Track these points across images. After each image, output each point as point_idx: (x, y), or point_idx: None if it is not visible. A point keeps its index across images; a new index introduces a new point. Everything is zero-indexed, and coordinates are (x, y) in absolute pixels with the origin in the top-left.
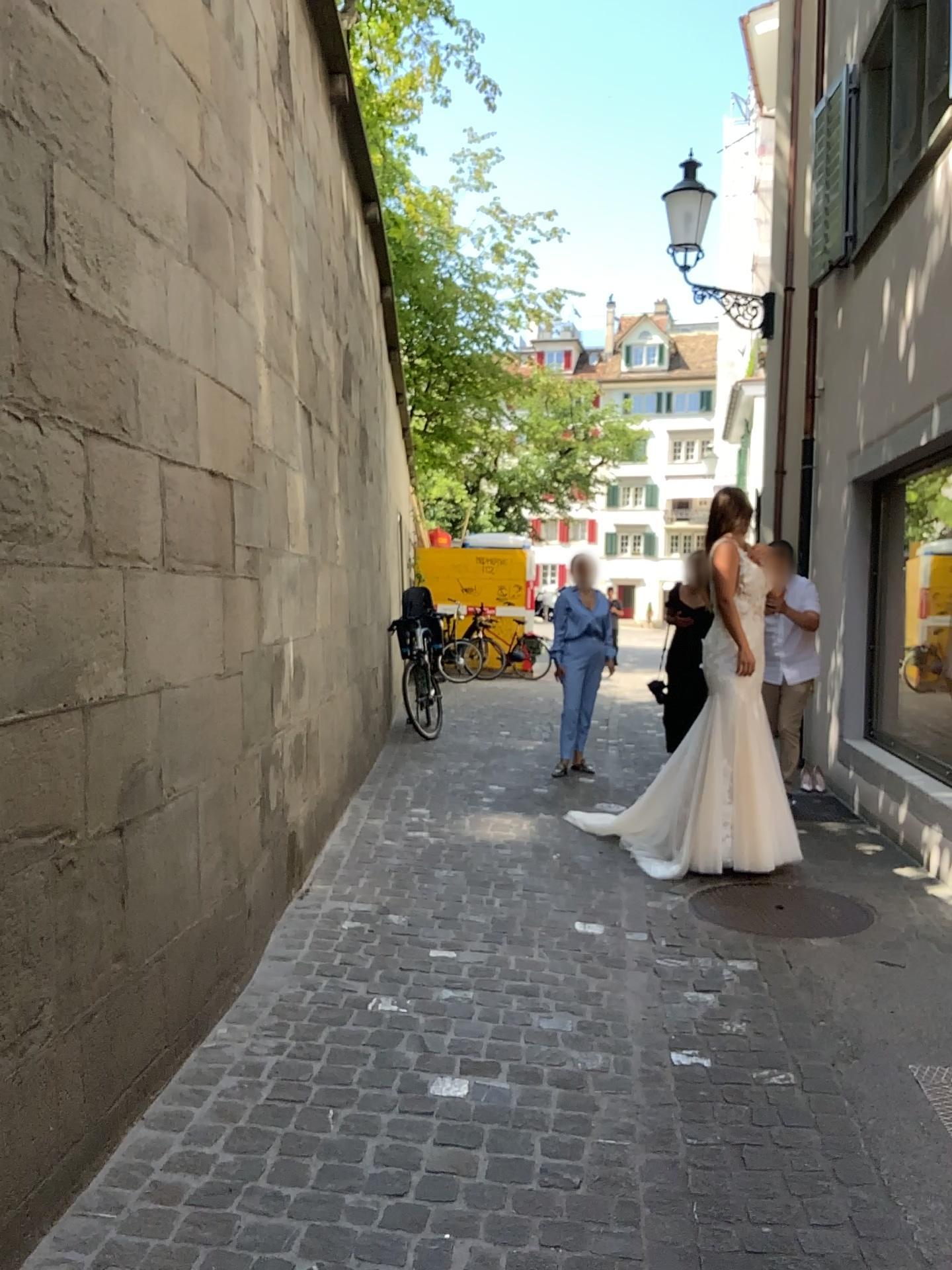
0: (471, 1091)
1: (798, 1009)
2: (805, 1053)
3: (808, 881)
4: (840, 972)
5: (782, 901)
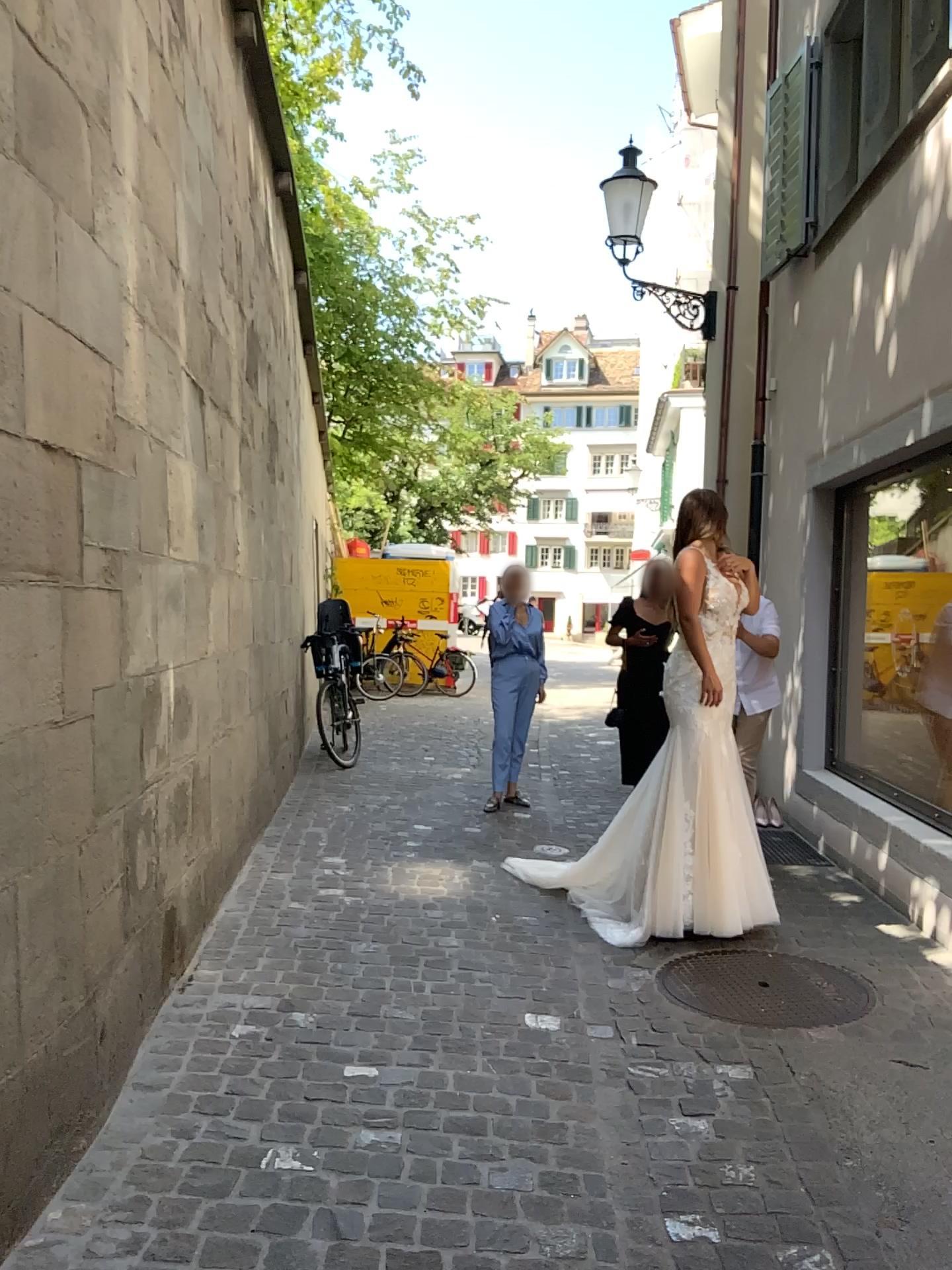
0: None
1: (816, 1143)
2: (841, 1219)
3: (789, 947)
4: (855, 1080)
5: (765, 976)
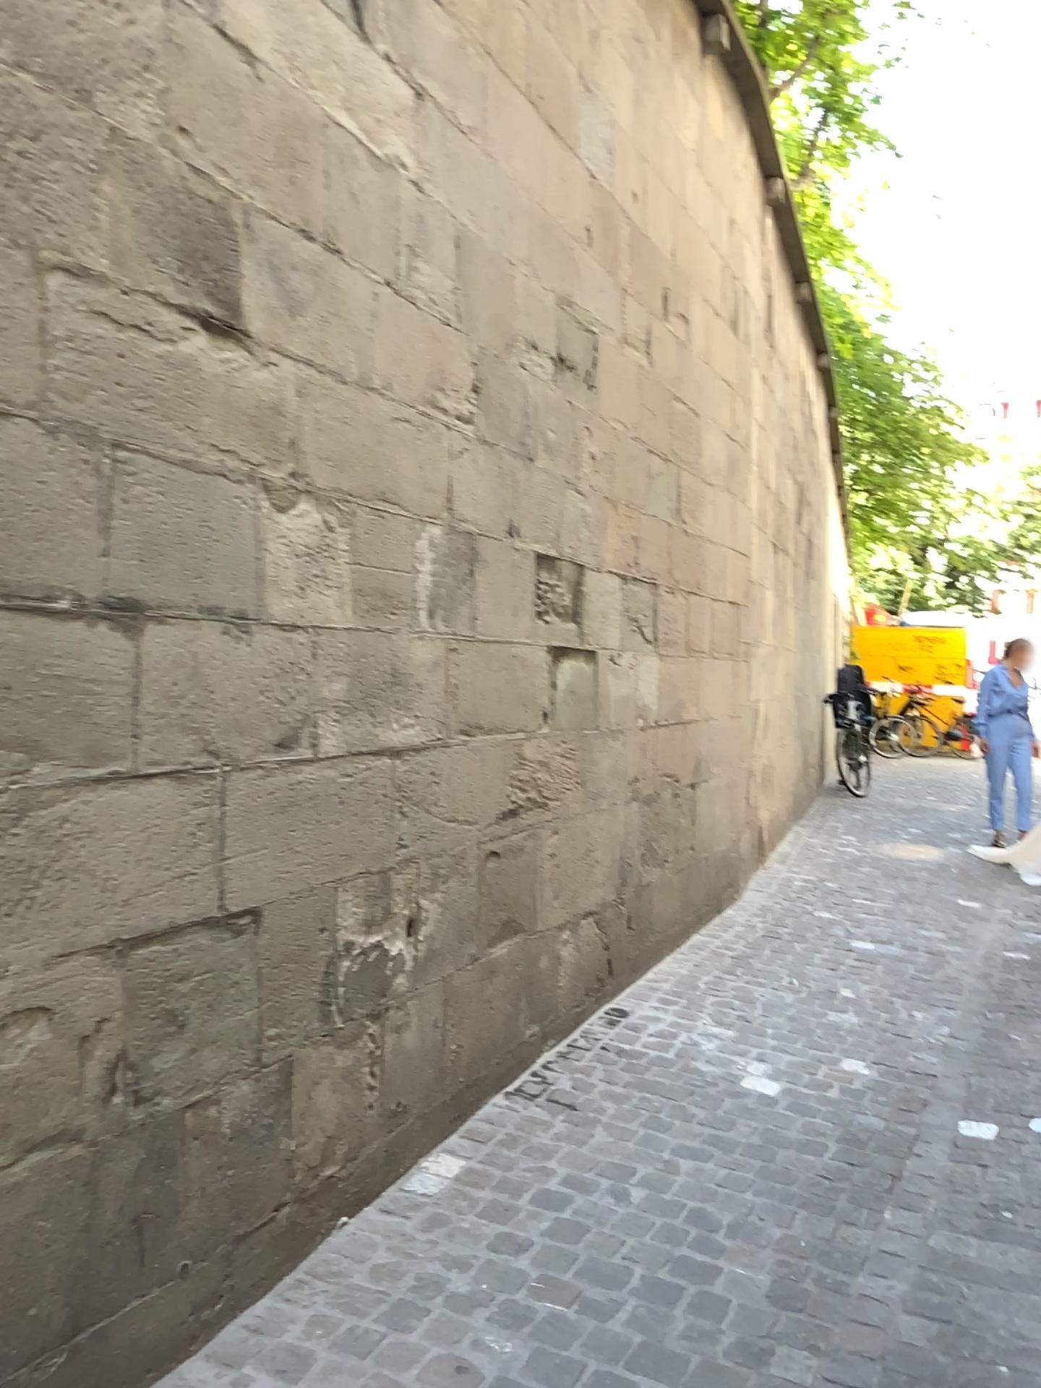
0: (874, 946)
1: None
2: None
3: None
4: None
5: None
